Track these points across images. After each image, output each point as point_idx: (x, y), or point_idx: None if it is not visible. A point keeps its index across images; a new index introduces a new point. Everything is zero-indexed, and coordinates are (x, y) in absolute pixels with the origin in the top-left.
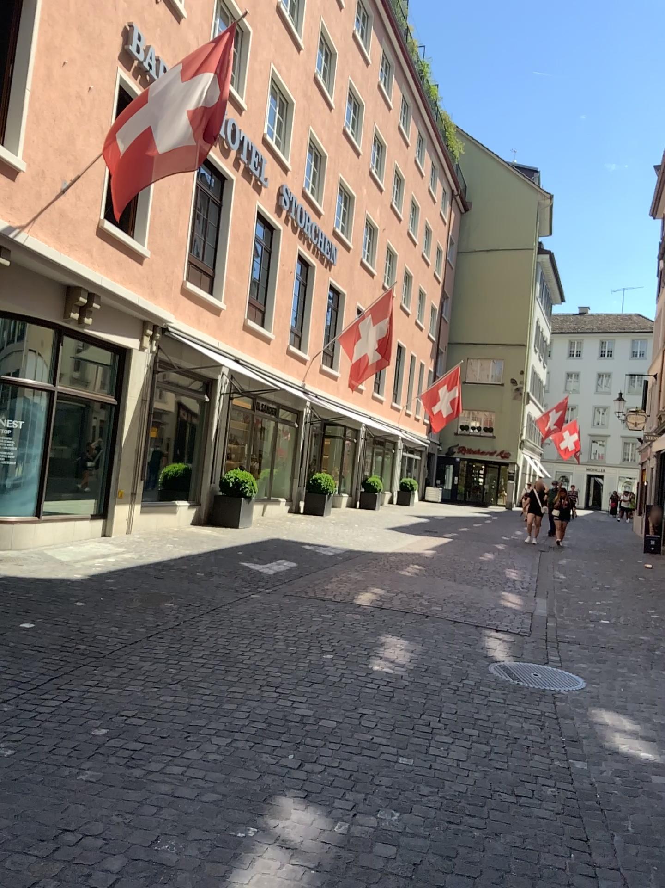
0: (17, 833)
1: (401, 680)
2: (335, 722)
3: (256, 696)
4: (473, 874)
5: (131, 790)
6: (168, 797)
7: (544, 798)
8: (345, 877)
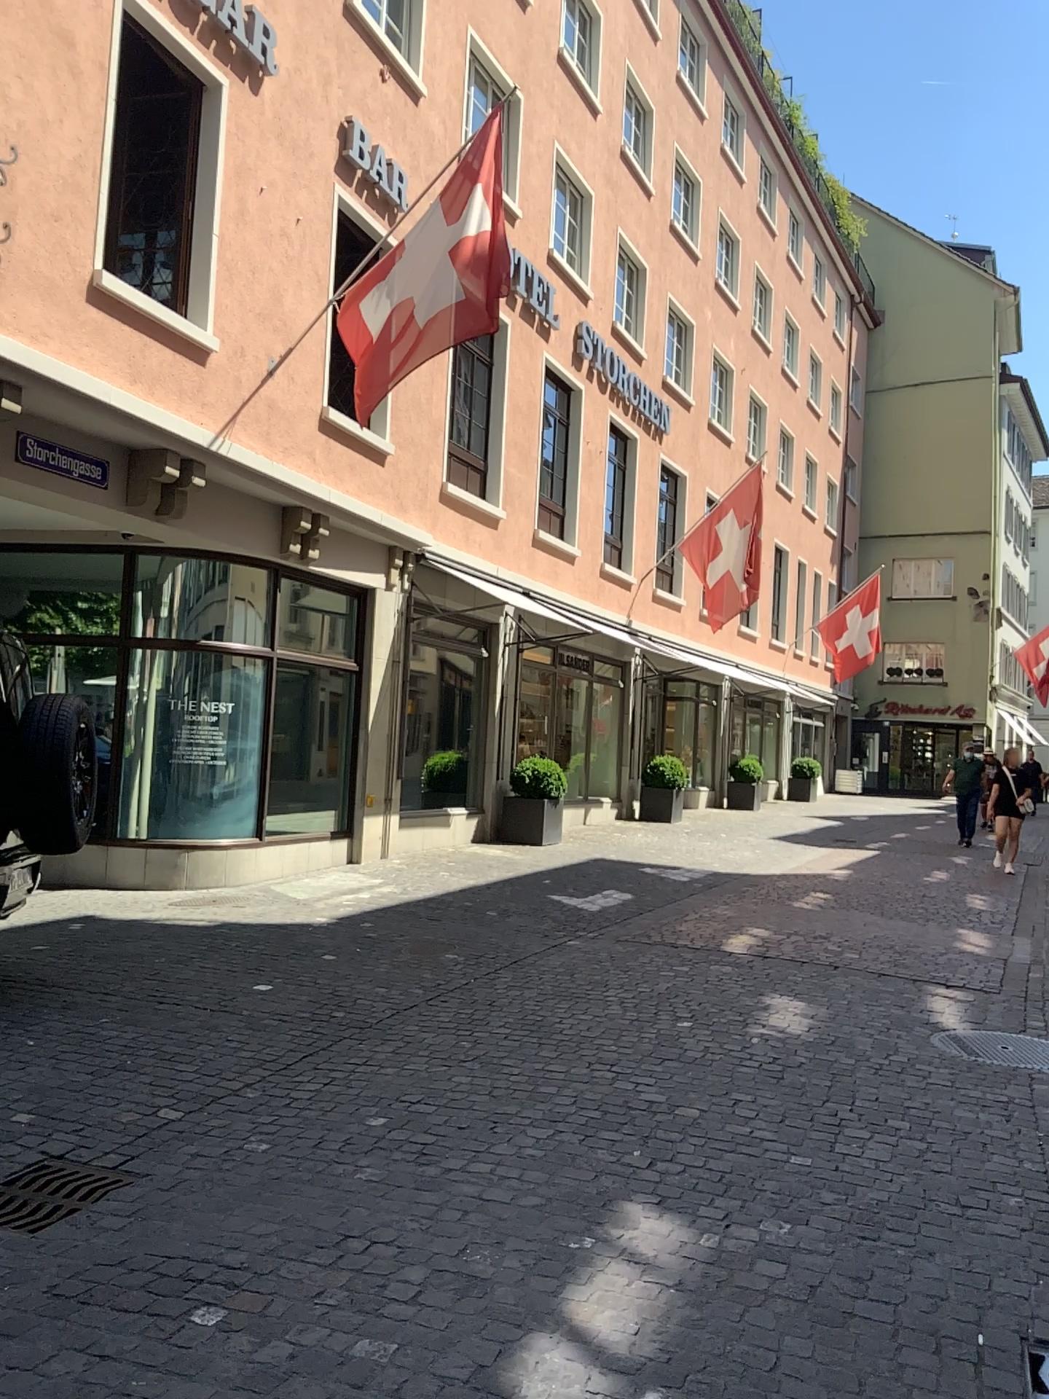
0: (288, 1235)
1: (795, 1055)
2: (698, 1109)
3: (583, 1077)
4: (895, 1298)
5: (425, 1190)
6: (474, 1198)
7: (1005, 1208)
8: (715, 1296)
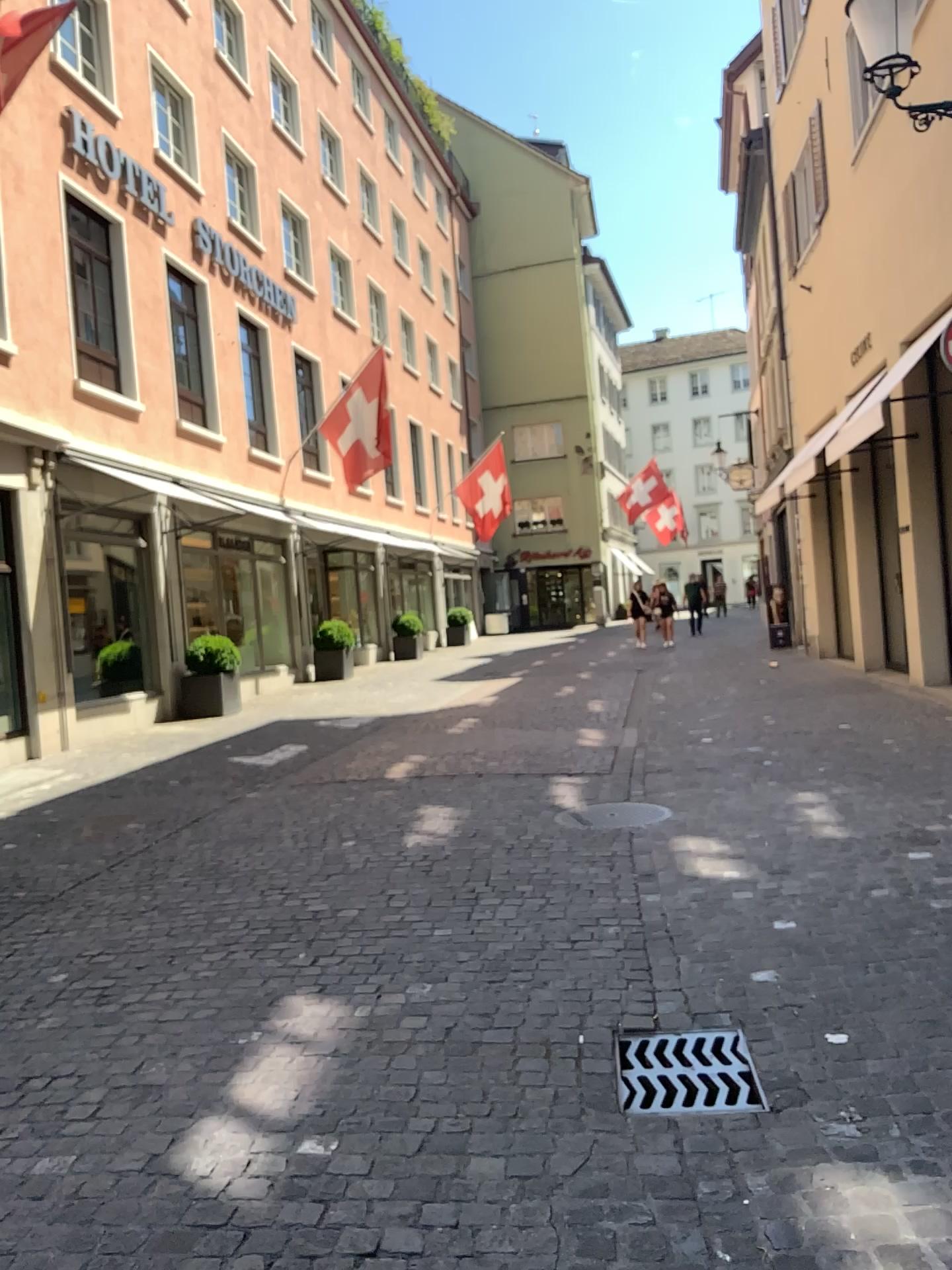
0: None
1: (441, 852)
2: (356, 910)
3: (255, 903)
4: (515, 1022)
5: (104, 1024)
6: (151, 1022)
7: (605, 937)
8: (367, 1054)
